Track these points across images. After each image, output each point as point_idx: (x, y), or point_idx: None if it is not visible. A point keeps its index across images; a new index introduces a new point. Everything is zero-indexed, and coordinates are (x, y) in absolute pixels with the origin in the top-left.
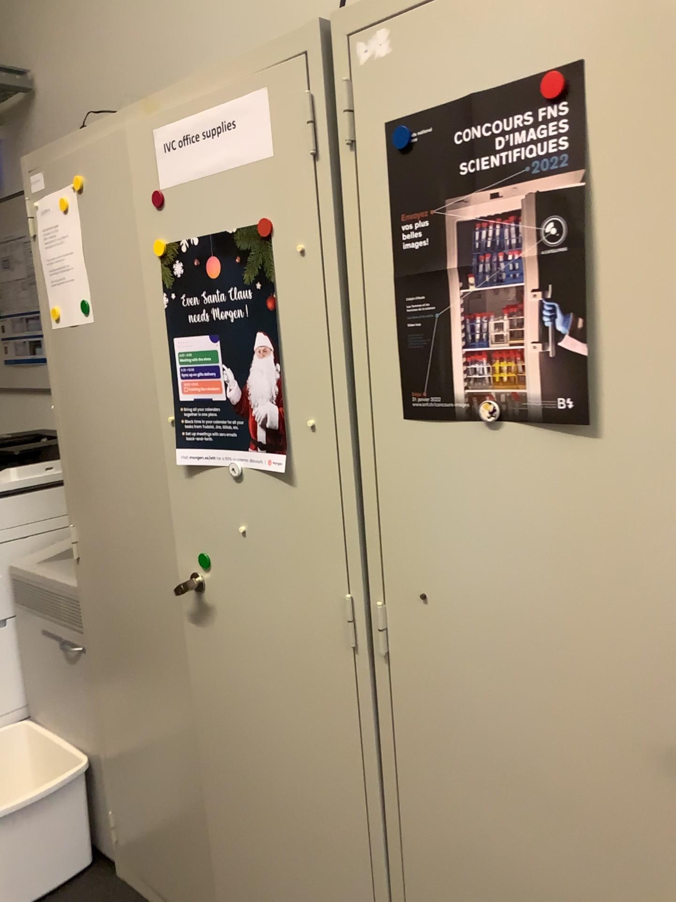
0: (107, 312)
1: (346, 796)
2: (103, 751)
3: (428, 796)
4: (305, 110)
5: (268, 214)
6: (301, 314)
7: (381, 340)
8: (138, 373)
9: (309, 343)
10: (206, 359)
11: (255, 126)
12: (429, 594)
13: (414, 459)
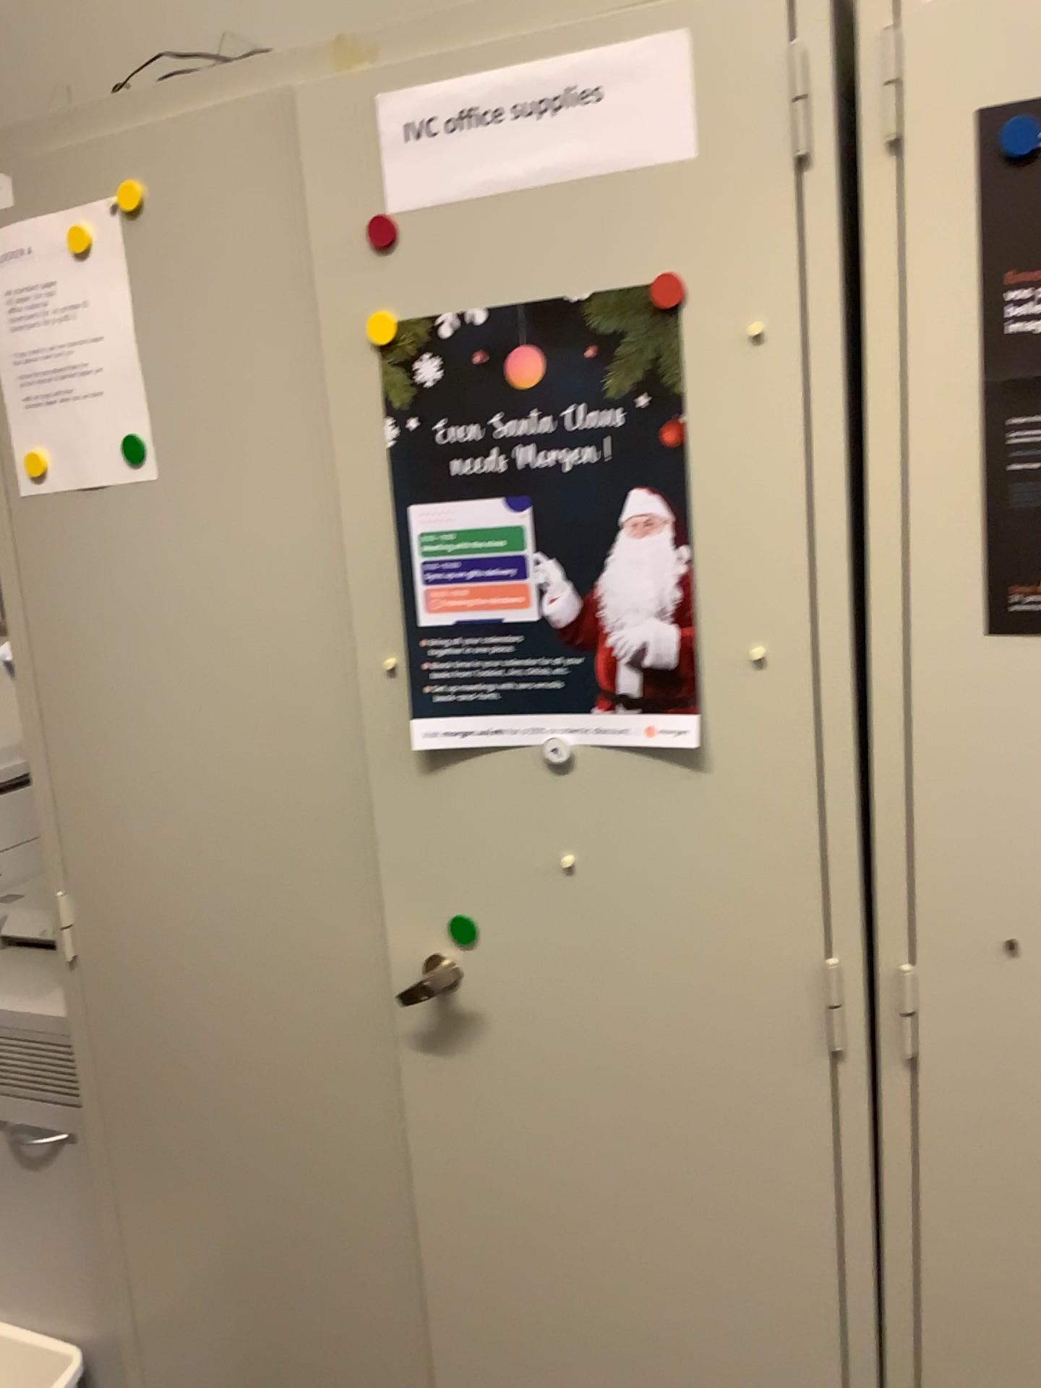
0: (200, 459)
1: (793, 1317)
2: (120, 1333)
3: (987, 1286)
4: (776, 76)
5: (667, 268)
6: (738, 453)
7: (935, 498)
8: (288, 578)
9: (754, 506)
10: (492, 544)
11: (647, 100)
12: (1017, 938)
13: (999, 705)
